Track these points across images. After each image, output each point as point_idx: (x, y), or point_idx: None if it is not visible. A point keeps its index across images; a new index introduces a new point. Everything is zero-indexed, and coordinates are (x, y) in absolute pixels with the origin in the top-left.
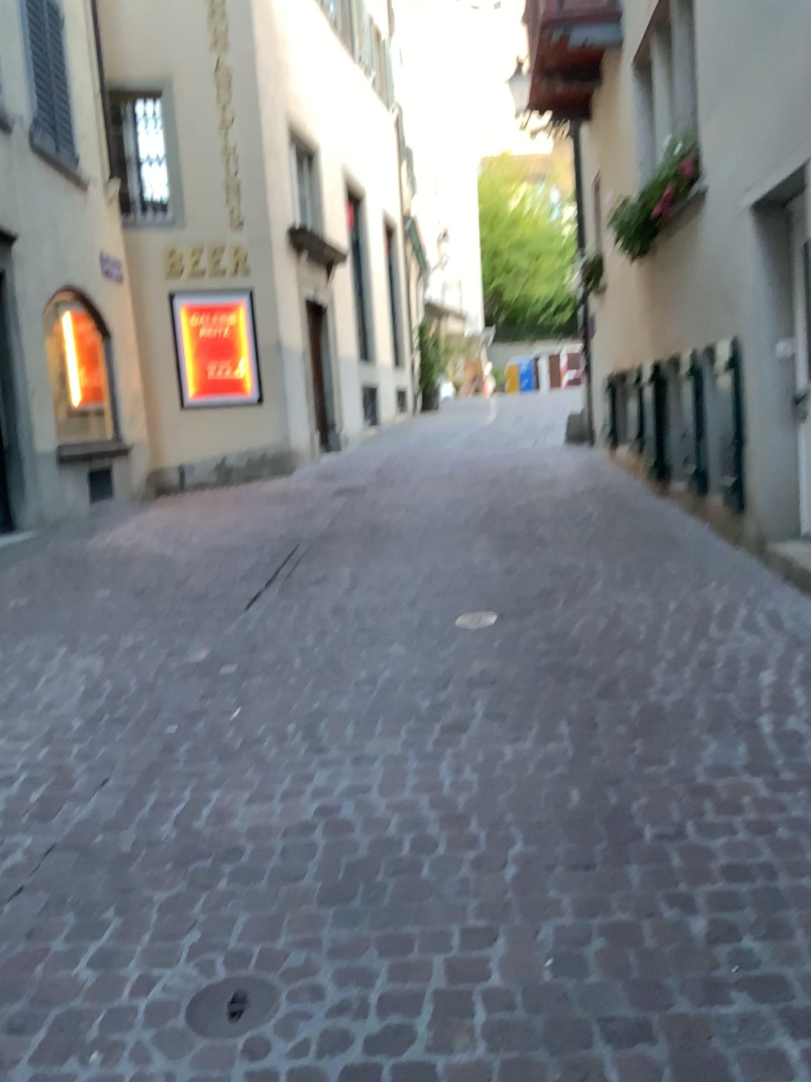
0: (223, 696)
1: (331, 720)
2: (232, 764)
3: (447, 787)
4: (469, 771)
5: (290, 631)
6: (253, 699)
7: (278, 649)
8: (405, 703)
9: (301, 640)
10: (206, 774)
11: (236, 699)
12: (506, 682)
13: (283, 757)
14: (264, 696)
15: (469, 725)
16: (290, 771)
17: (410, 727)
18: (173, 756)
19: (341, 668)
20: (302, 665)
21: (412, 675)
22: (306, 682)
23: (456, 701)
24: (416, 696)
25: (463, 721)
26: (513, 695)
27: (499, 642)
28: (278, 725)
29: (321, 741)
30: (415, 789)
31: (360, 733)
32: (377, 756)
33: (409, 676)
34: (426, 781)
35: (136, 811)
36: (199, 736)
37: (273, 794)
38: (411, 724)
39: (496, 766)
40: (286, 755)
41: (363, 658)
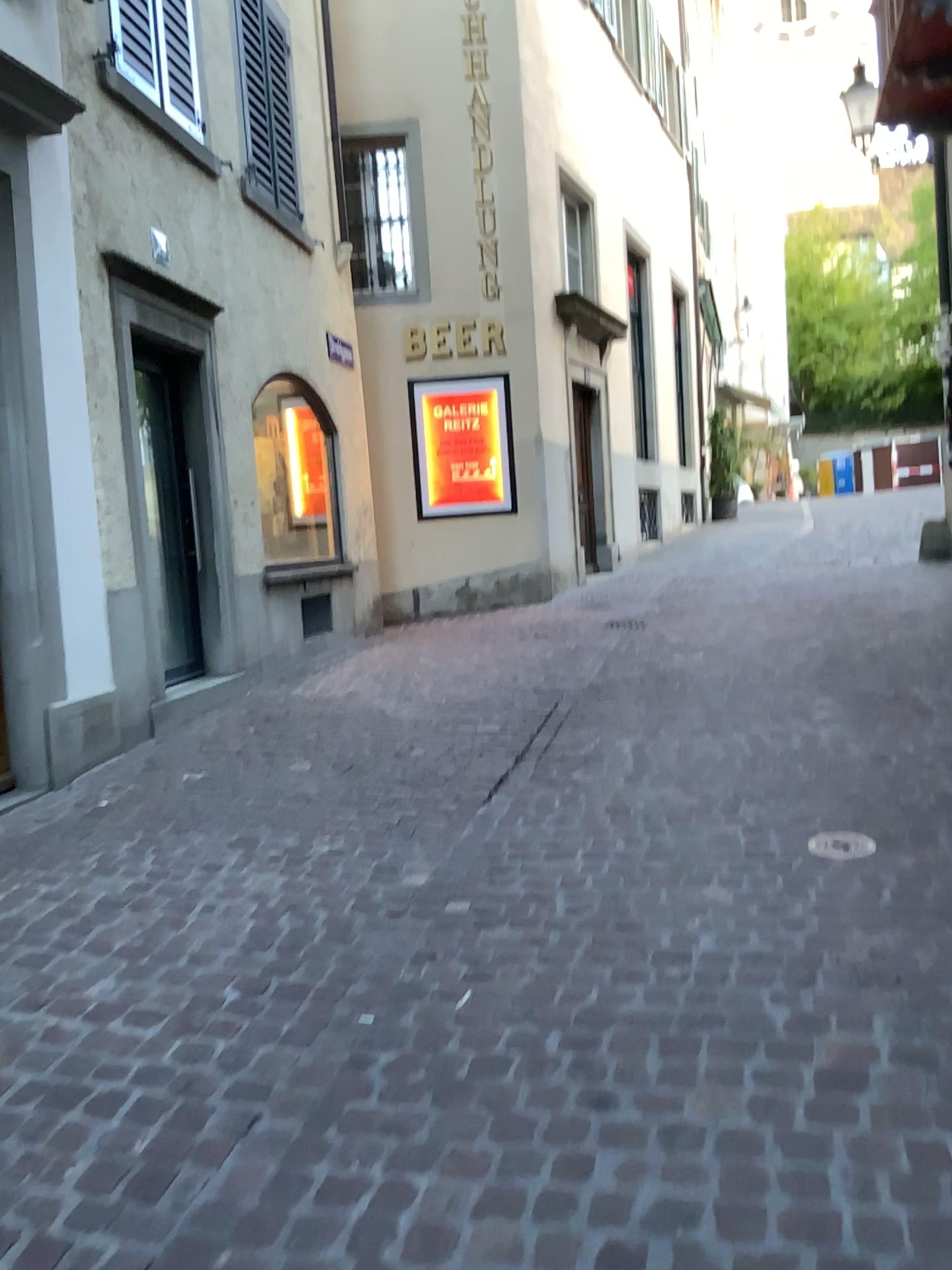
0: (447, 966)
1: (620, 1034)
2: (454, 1115)
3: (852, 1239)
4: (889, 1199)
5: (552, 850)
6: (493, 976)
7: (534, 882)
8: (745, 1010)
9: (569, 867)
10: (410, 1134)
11: (468, 975)
12: (919, 981)
13: (540, 1112)
14: (511, 971)
15: (869, 1076)
16: (552, 1146)
17: (759, 1068)
18: (360, 1086)
19: (632, 925)
20: (571, 915)
21: (750, 949)
22: (576, 949)
23: (833, 1014)
24: (760, 996)
25: (855, 1063)
26: (938, 1013)
27: (891, 896)
28: (531, 1035)
29: (605, 1081)
30: (786, 1231)
31: (671, 1071)
32: (707, 1134)
33: (745, 953)
34: (804, 1212)
35: (288, 1208)
36: (405, 1046)
37: (520, 1200)
38: (761, 1060)
39: (941, 1193)
40: (545, 1105)
41: (666, 909)
